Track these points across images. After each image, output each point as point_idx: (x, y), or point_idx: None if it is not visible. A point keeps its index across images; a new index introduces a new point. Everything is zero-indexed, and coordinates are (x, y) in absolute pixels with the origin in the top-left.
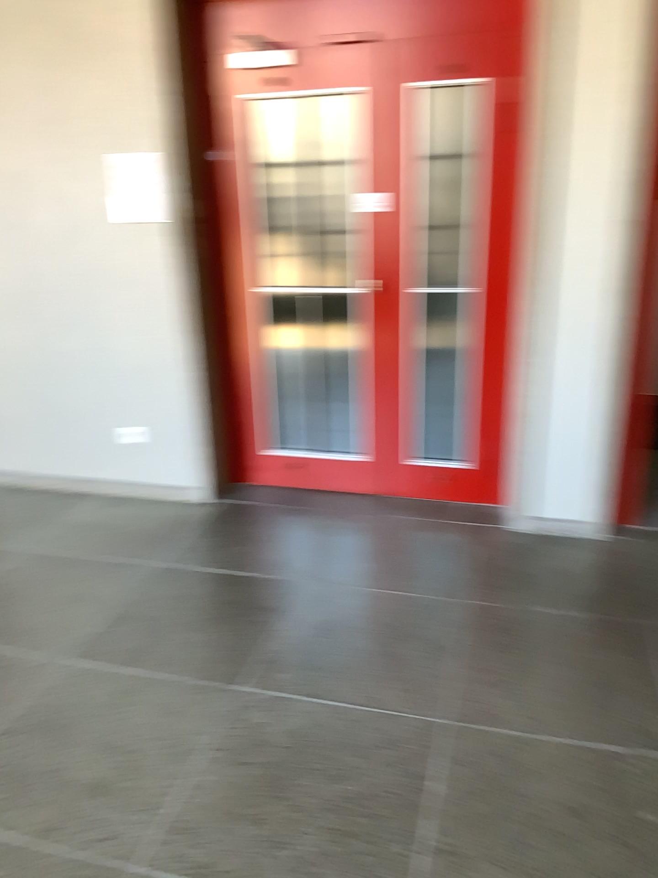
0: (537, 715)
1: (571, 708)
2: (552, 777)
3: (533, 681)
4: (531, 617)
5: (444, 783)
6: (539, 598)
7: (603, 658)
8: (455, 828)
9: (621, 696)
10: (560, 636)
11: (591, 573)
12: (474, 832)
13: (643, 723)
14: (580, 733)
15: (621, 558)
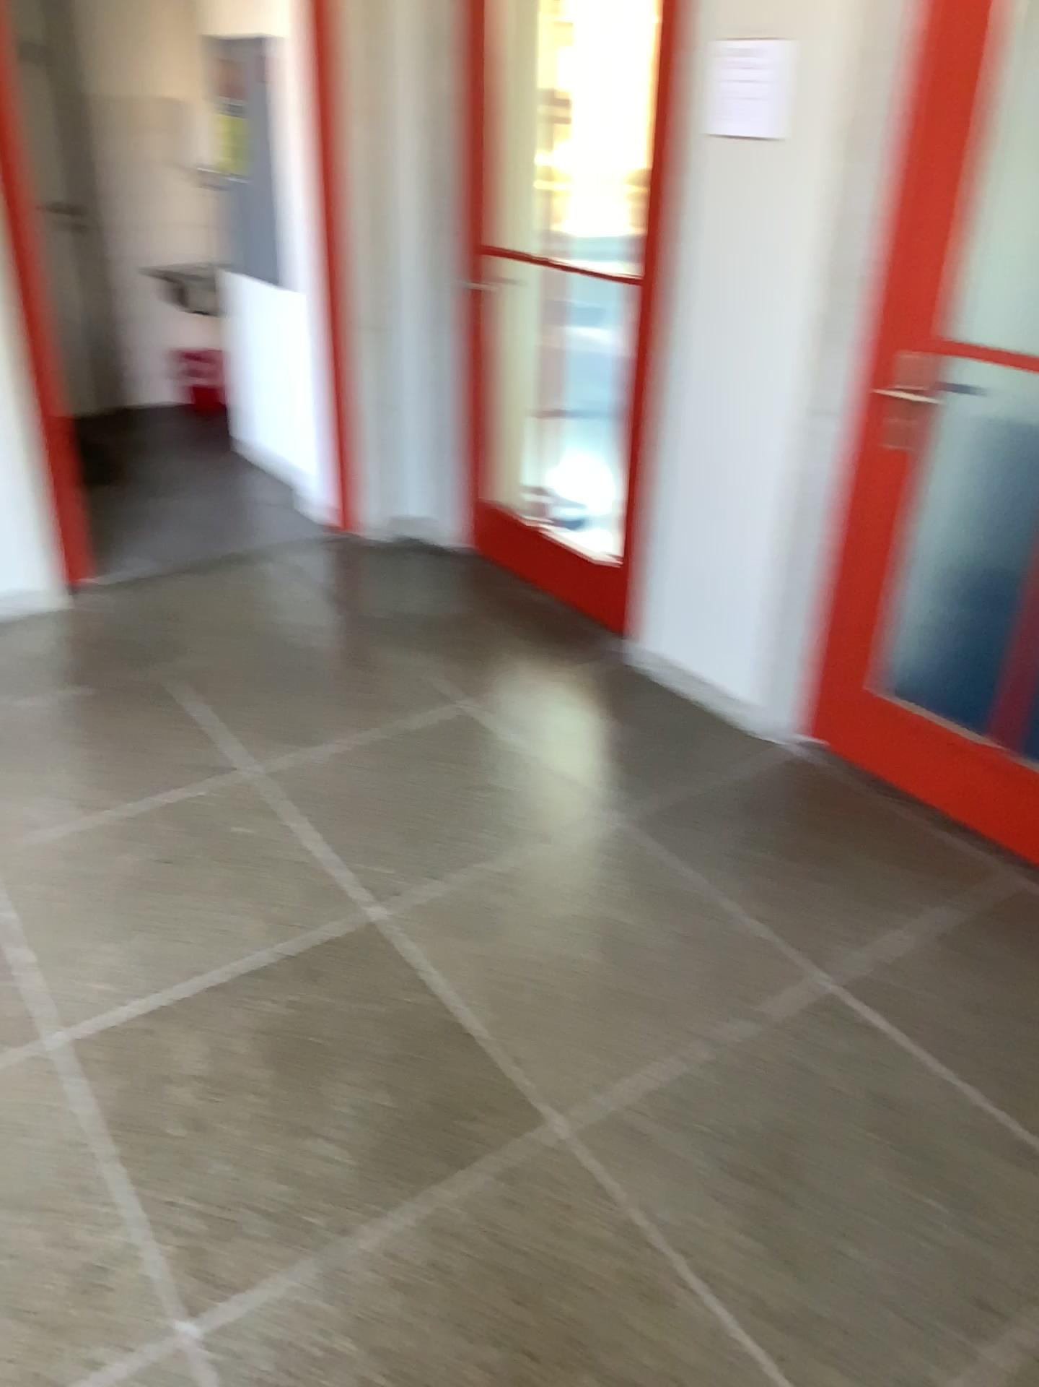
0: (88, 799)
1: (121, 776)
2: (135, 842)
3: (64, 770)
4: (23, 712)
5: (20, 904)
6: (21, 689)
7: (129, 719)
8: (58, 931)
9: (166, 745)
10: (70, 717)
11: (69, 642)
12: (81, 924)
13: (199, 758)
14: (142, 793)
15: (95, 616)
